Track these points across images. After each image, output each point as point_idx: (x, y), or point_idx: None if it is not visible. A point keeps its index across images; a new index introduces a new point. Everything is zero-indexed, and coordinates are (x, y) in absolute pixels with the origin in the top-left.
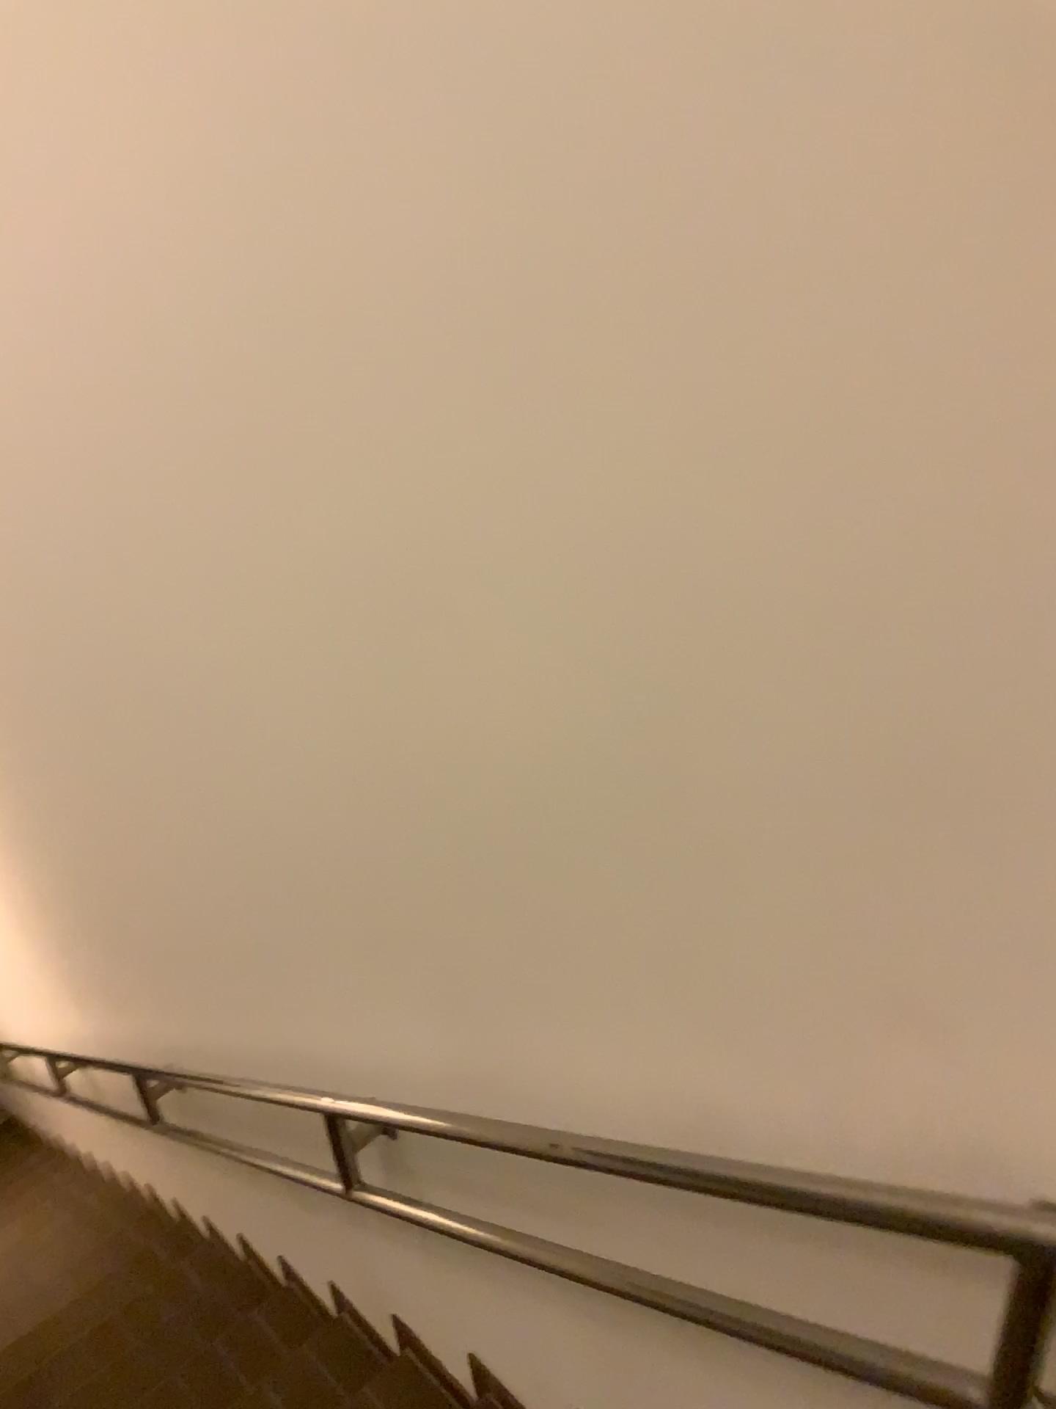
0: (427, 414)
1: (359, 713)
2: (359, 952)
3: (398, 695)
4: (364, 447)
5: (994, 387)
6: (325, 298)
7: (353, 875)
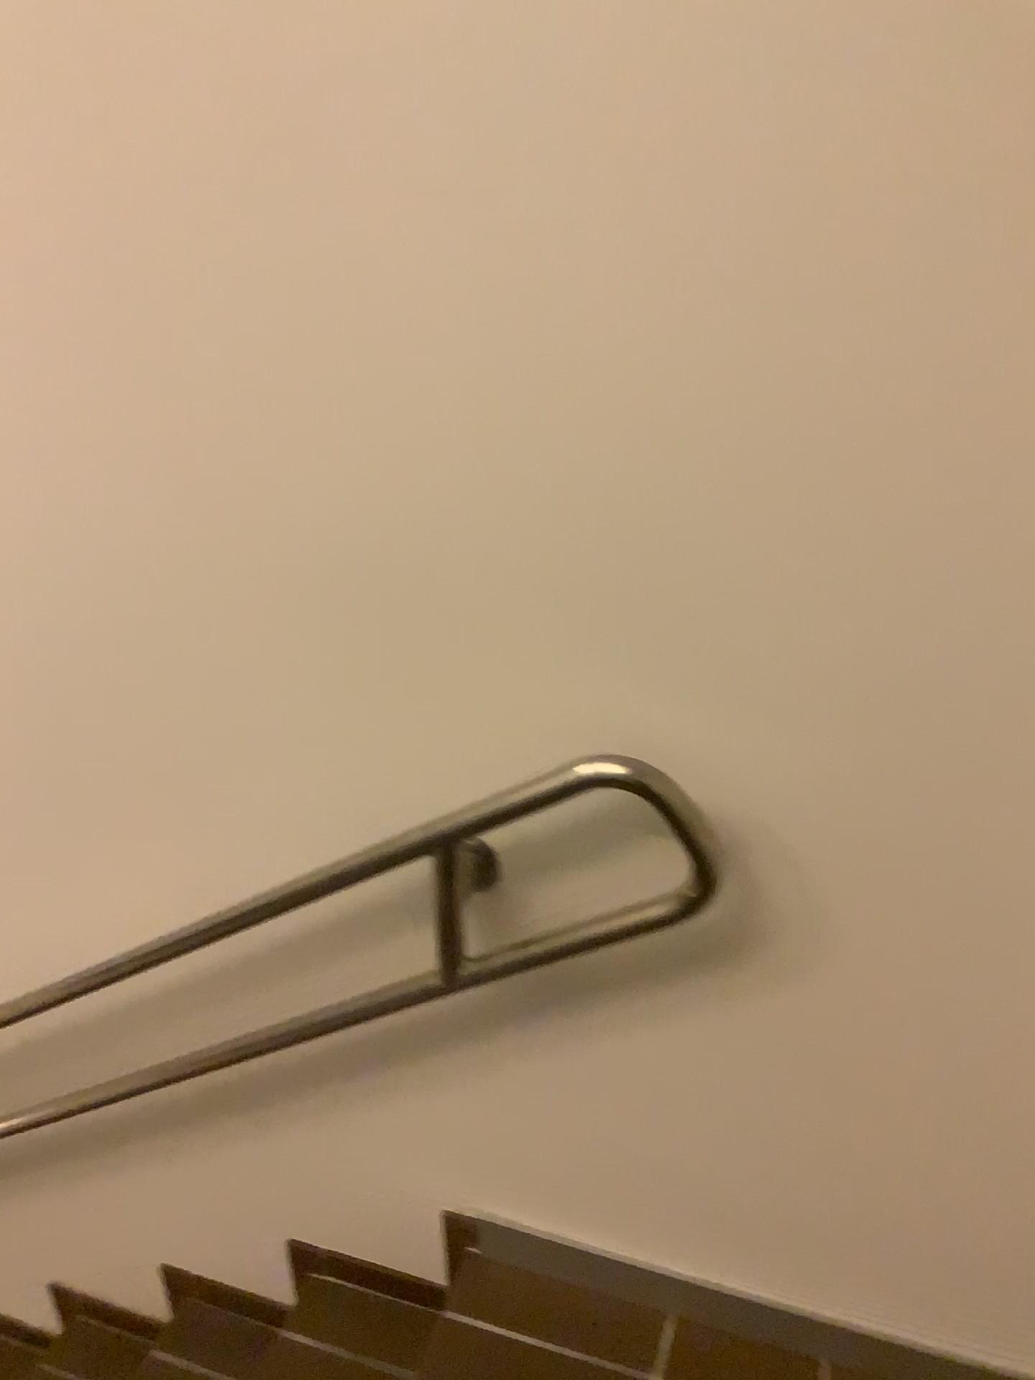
0: None
1: None
2: None
3: None
4: None
5: (311, 300)
6: None
7: None
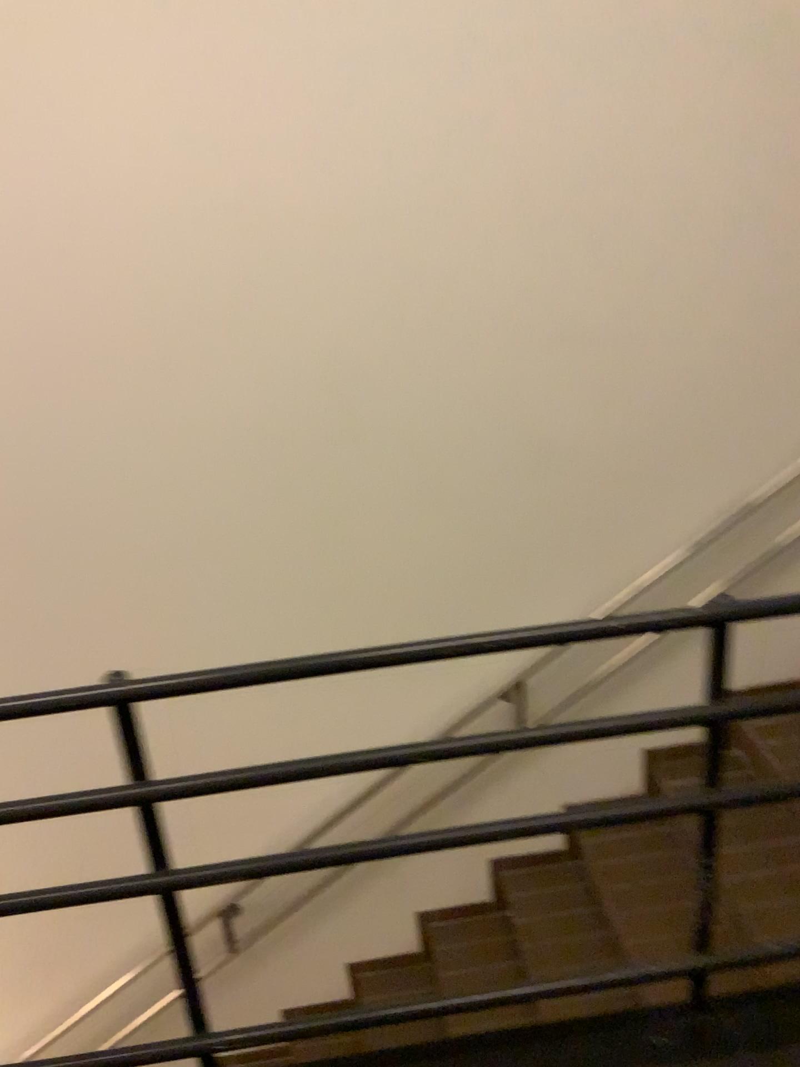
0: (621, 295)
1: (550, 443)
2: (513, 591)
3: (579, 420)
4: (582, 319)
5: None
6: (573, 268)
7: (521, 542)
